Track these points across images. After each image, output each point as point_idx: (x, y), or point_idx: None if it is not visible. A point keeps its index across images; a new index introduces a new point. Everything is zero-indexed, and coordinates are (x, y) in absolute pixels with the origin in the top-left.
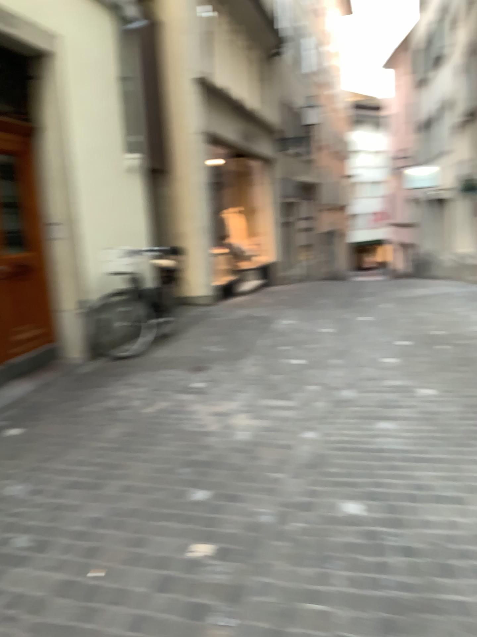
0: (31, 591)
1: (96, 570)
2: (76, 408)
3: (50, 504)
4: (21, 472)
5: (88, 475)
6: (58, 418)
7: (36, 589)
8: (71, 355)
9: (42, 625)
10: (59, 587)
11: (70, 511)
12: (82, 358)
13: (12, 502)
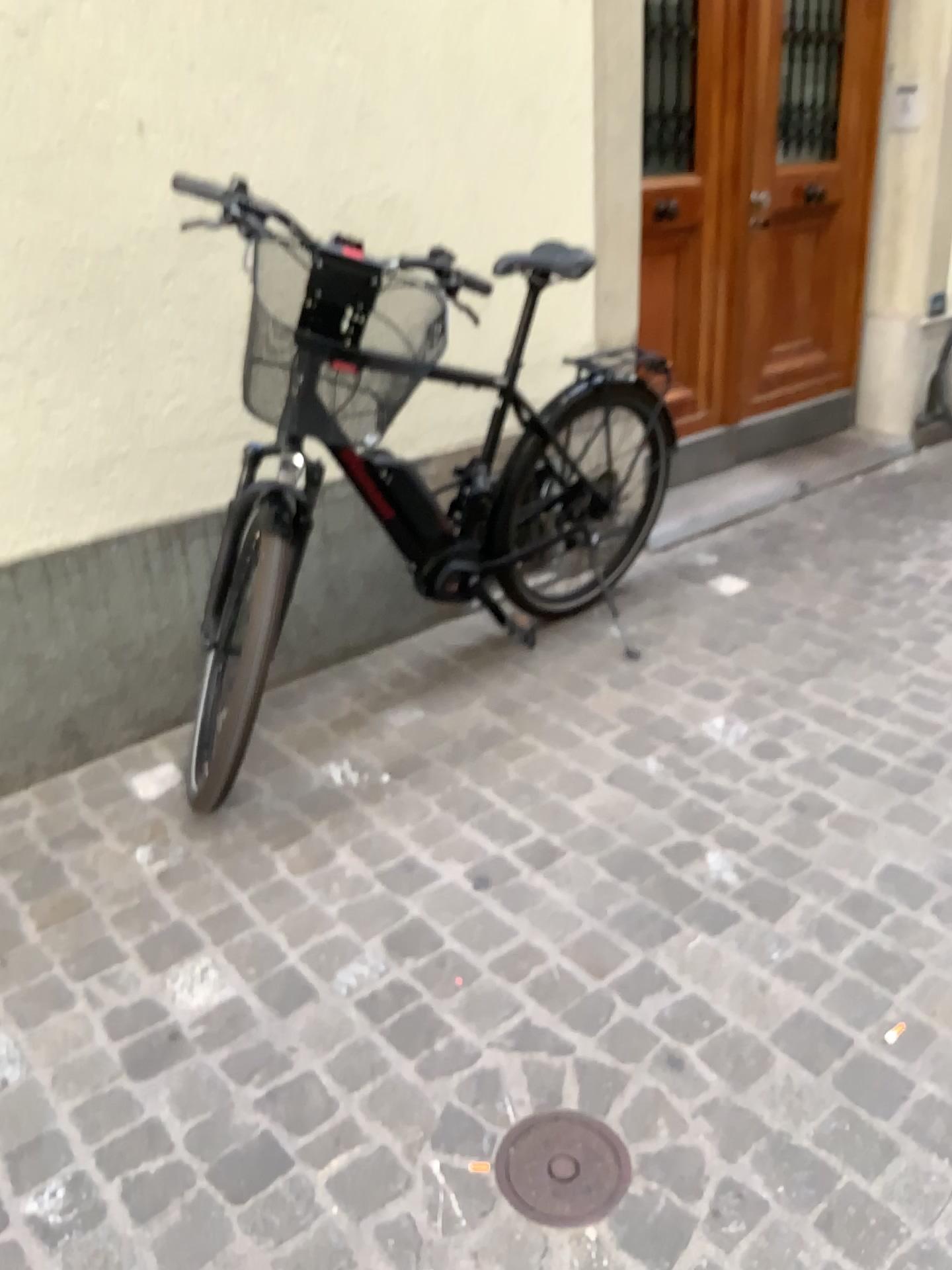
0: (725, 1011)
1: (886, 1025)
2: (877, 561)
3: (791, 796)
4: (737, 690)
5: (891, 751)
6: (832, 576)
7: (736, 1011)
8: (881, 427)
9: (740, 1121)
10: (791, 1035)
11: (836, 835)
12: (906, 439)
13: (710, 760)
